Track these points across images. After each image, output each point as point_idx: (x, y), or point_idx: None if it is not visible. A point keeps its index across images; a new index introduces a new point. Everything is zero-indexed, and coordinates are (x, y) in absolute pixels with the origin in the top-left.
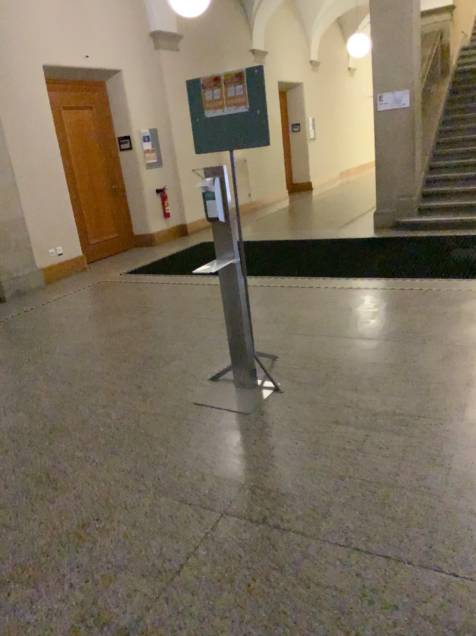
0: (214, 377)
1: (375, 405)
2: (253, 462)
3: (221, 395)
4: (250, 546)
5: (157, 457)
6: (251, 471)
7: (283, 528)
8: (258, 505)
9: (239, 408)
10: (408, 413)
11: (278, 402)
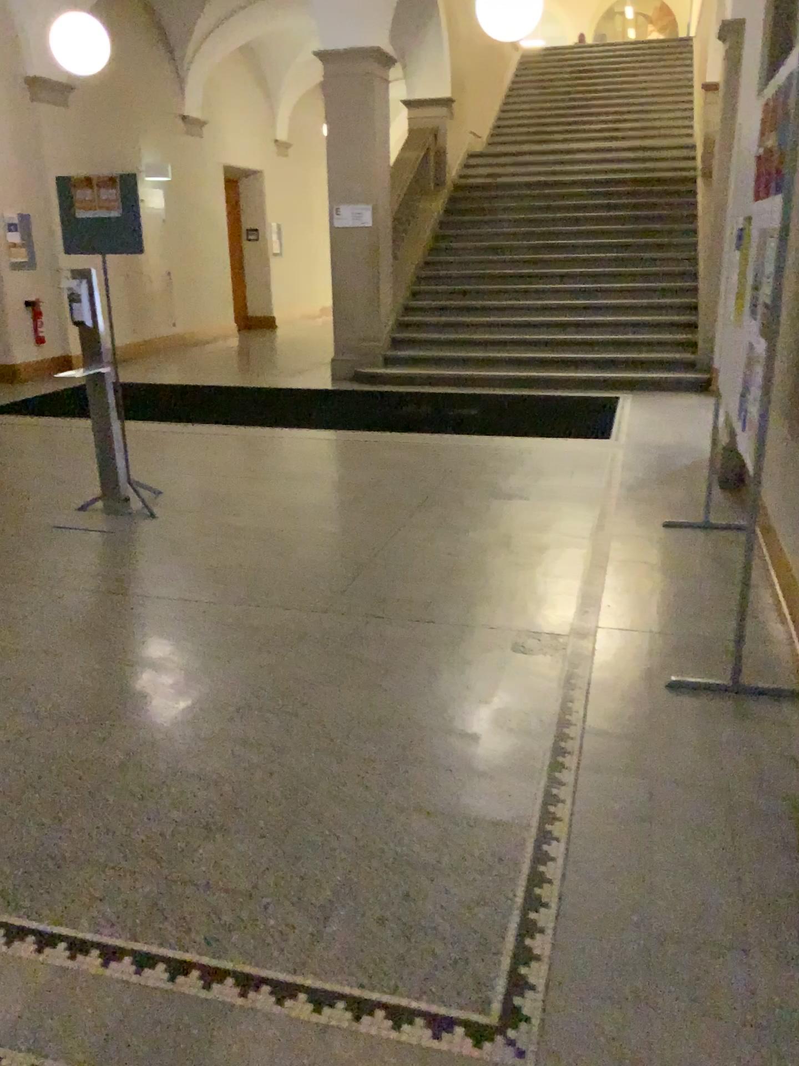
0: (80, 506)
1: (244, 523)
2: (107, 559)
3: (85, 519)
4: (90, 602)
5: (7, 560)
6: (103, 565)
7: (124, 592)
8: (104, 582)
9: (103, 528)
10: (272, 527)
11: (146, 523)
